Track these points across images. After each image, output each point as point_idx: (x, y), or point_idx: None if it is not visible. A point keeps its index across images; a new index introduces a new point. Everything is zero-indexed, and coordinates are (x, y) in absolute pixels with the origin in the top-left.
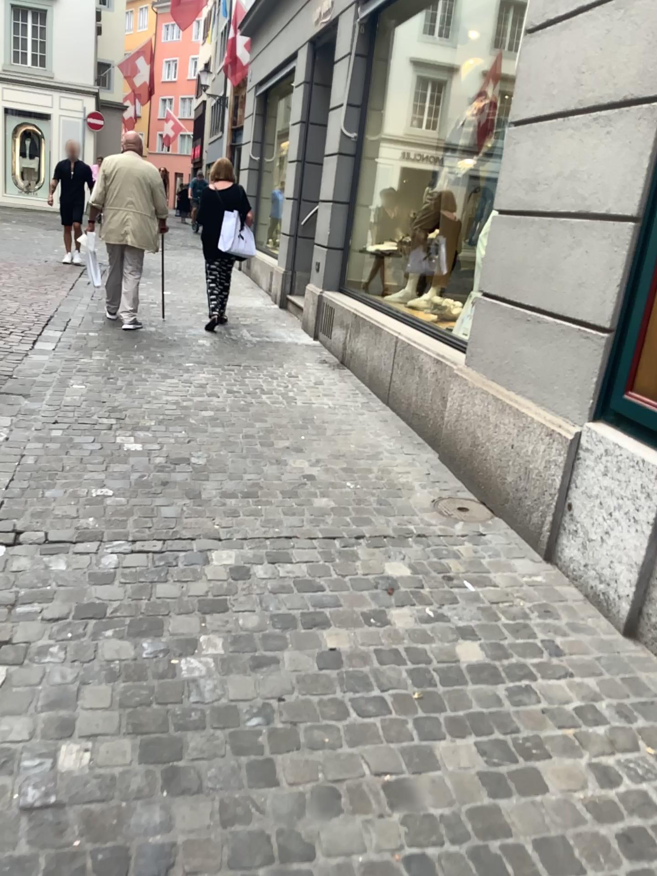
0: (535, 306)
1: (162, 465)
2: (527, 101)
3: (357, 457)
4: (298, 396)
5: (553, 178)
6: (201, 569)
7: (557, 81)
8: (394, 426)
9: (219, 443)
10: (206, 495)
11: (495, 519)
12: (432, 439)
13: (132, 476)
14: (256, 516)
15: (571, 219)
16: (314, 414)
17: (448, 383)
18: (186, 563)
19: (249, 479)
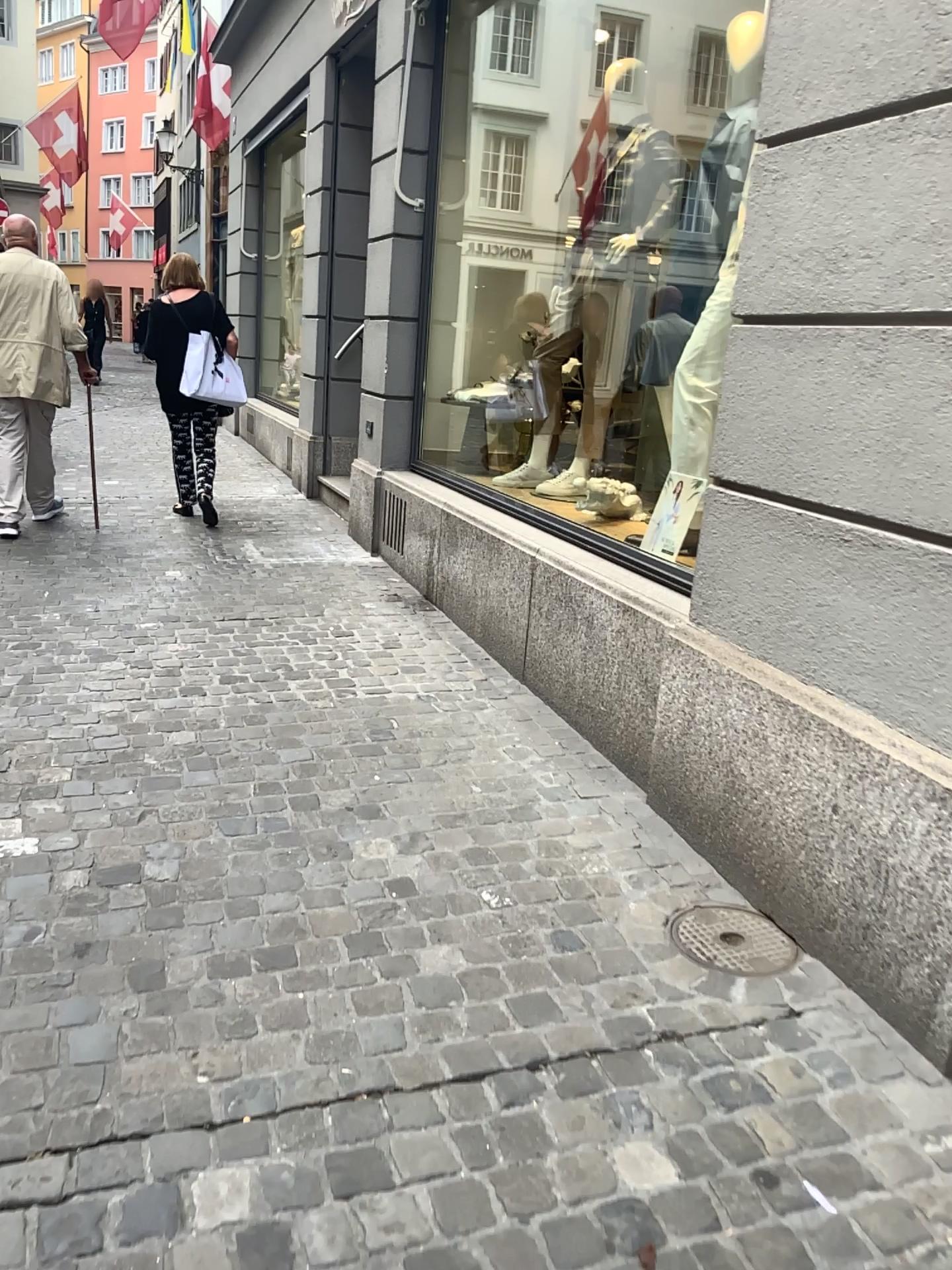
0: (860, 513)
1: (84, 895)
2: (803, 92)
3: (490, 818)
4: (357, 679)
5: (887, 243)
6: (170, 1251)
7: (880, 41)
8: (544, 730)
9: (208, 815)
10: (183, 972)
11: (800, 955)
12: (624, 760)
13: (12, 939)
14: (298, 1029)
15: (948, 329)
16: (393, 720)
17: (656, 658)
18: (131, 1231)
19: (276, 912)
